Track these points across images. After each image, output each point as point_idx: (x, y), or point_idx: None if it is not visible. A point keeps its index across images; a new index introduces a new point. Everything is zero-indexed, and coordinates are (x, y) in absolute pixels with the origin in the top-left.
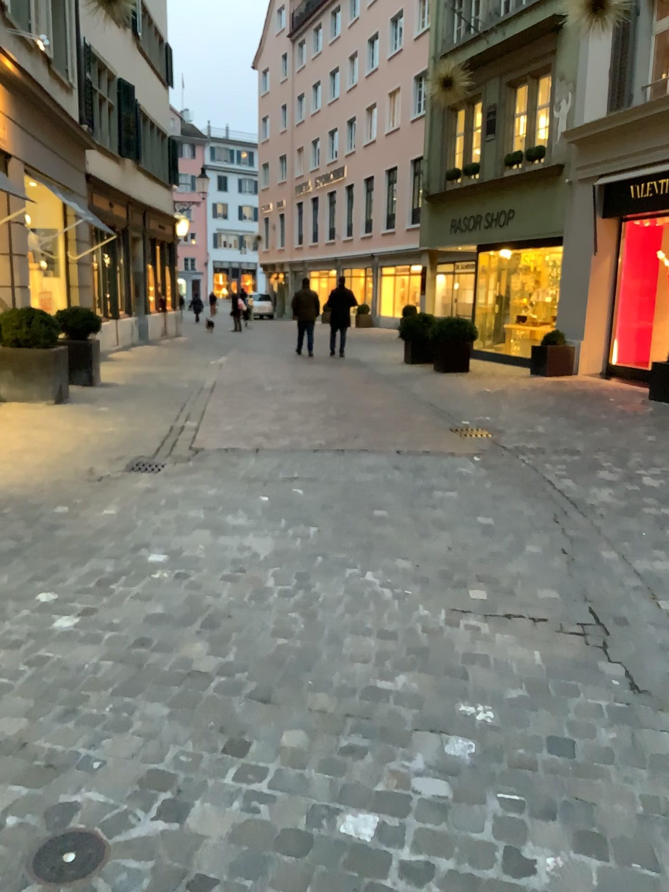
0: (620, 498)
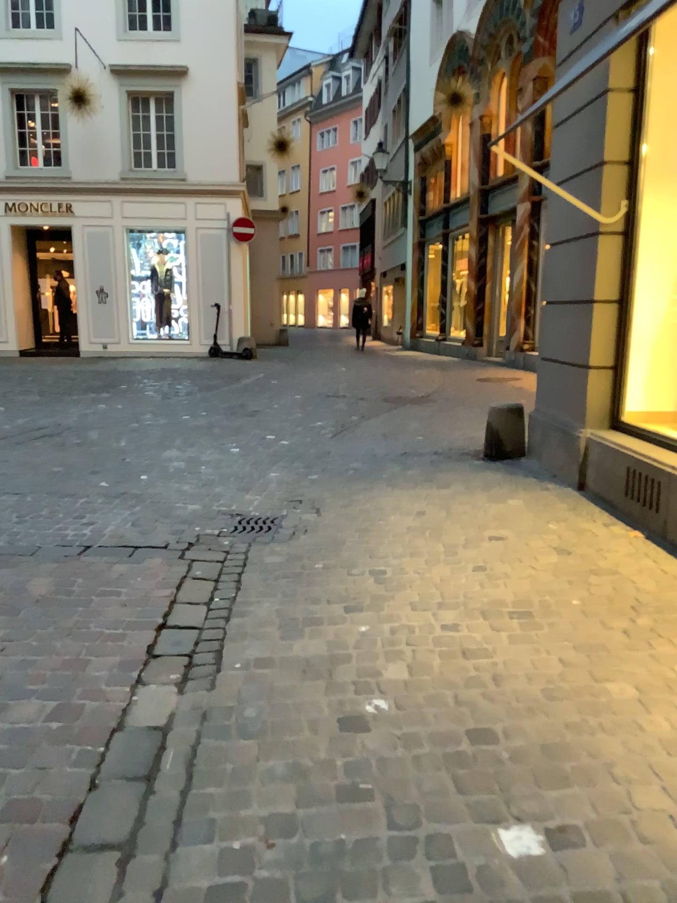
0: None
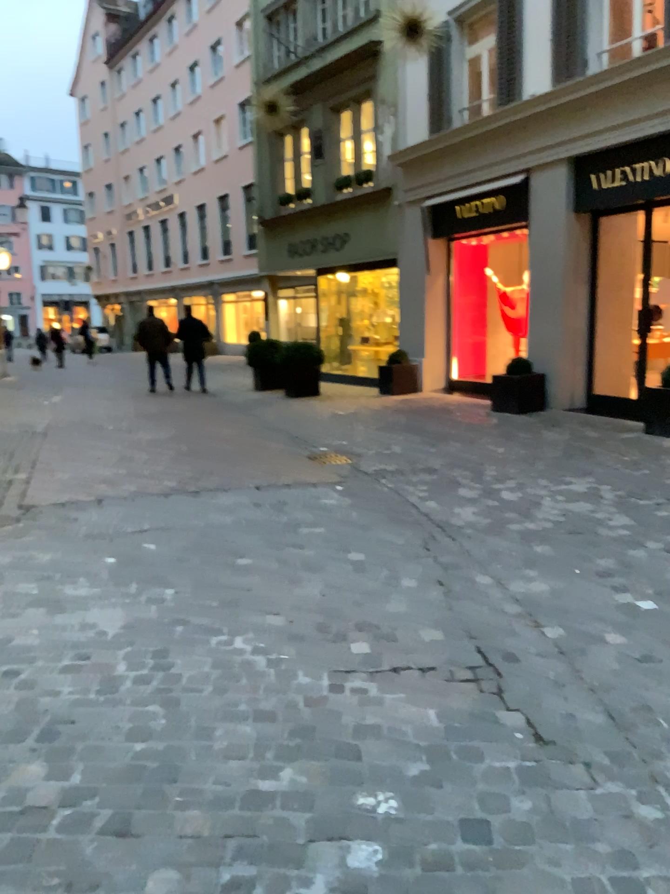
0: (486, 518)
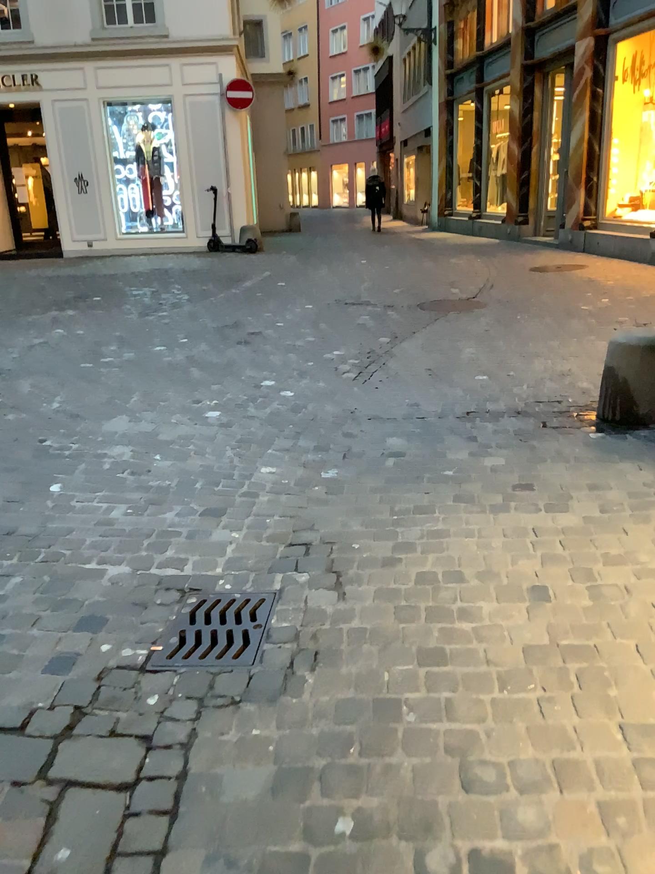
0: None
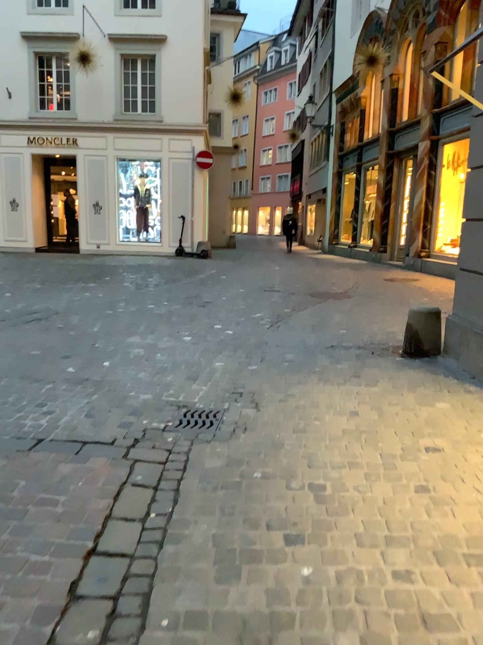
0: None
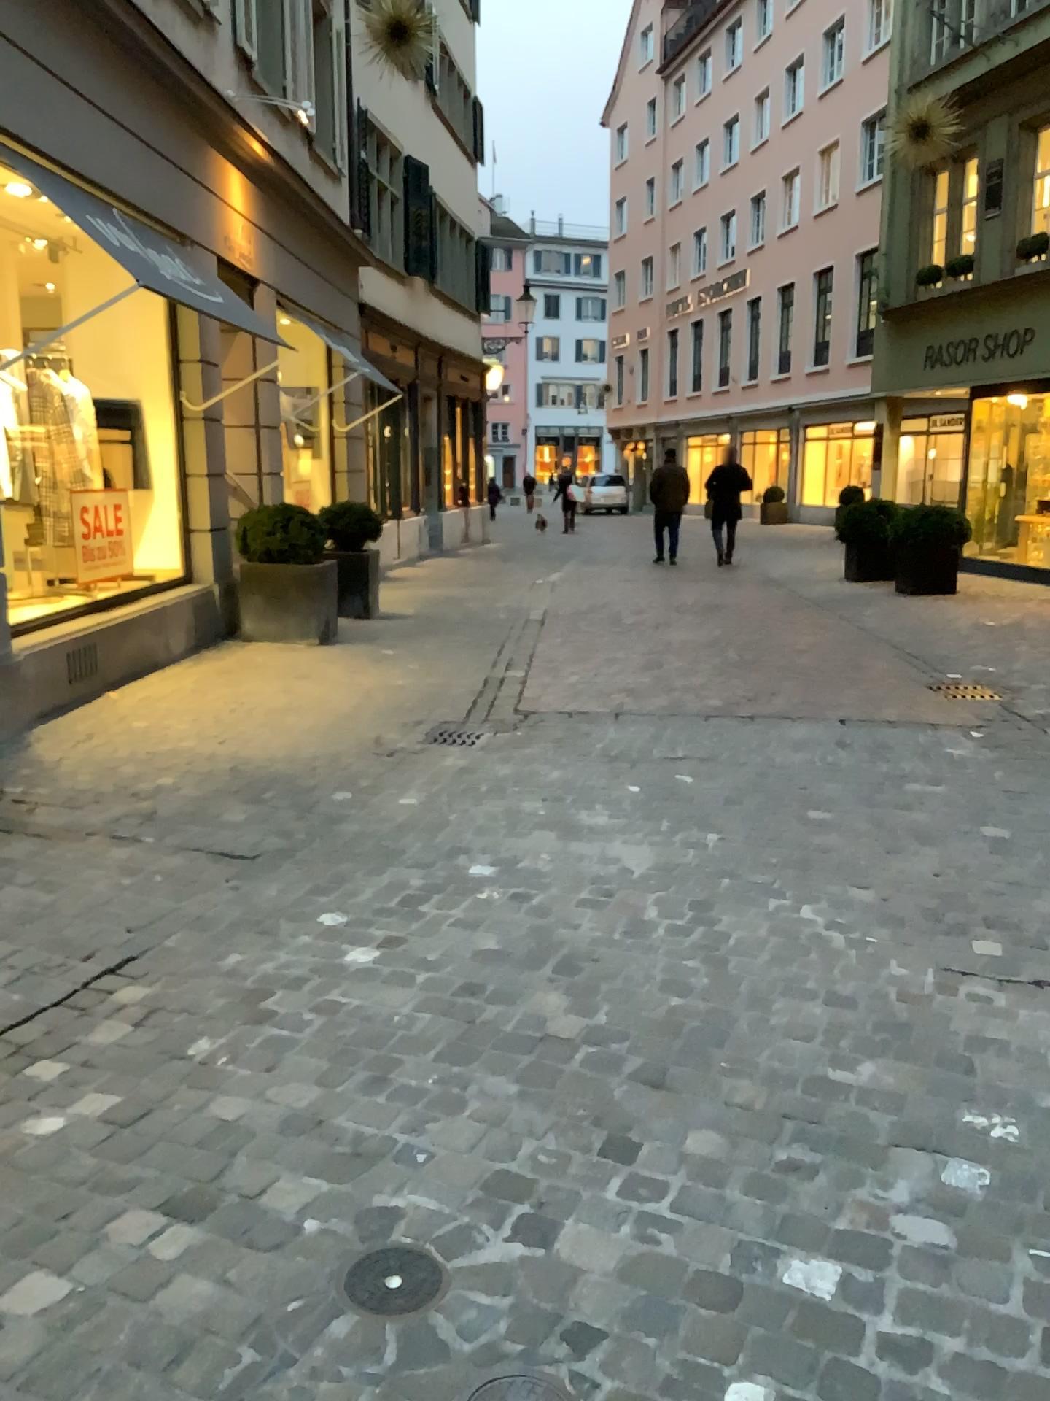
0: None
